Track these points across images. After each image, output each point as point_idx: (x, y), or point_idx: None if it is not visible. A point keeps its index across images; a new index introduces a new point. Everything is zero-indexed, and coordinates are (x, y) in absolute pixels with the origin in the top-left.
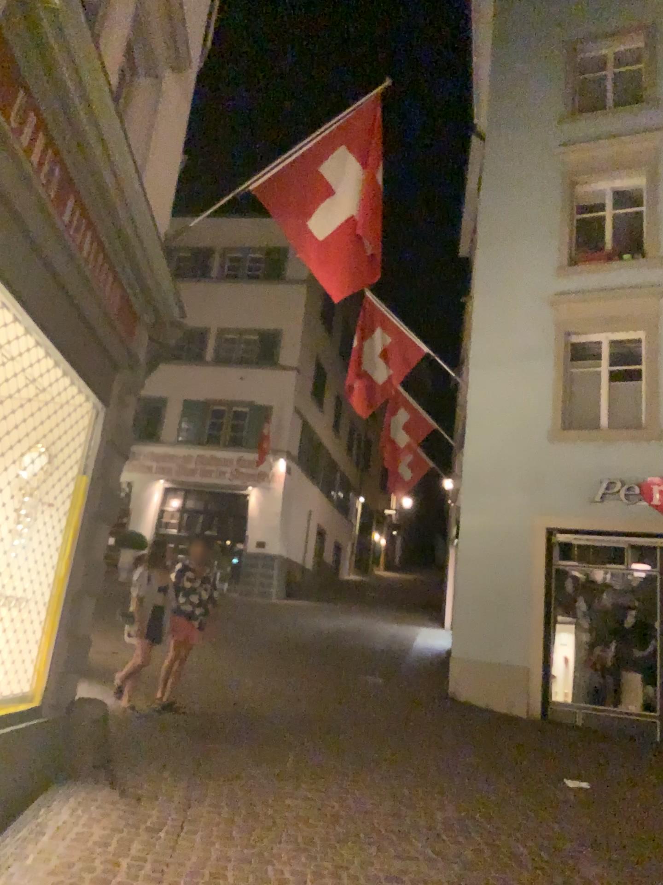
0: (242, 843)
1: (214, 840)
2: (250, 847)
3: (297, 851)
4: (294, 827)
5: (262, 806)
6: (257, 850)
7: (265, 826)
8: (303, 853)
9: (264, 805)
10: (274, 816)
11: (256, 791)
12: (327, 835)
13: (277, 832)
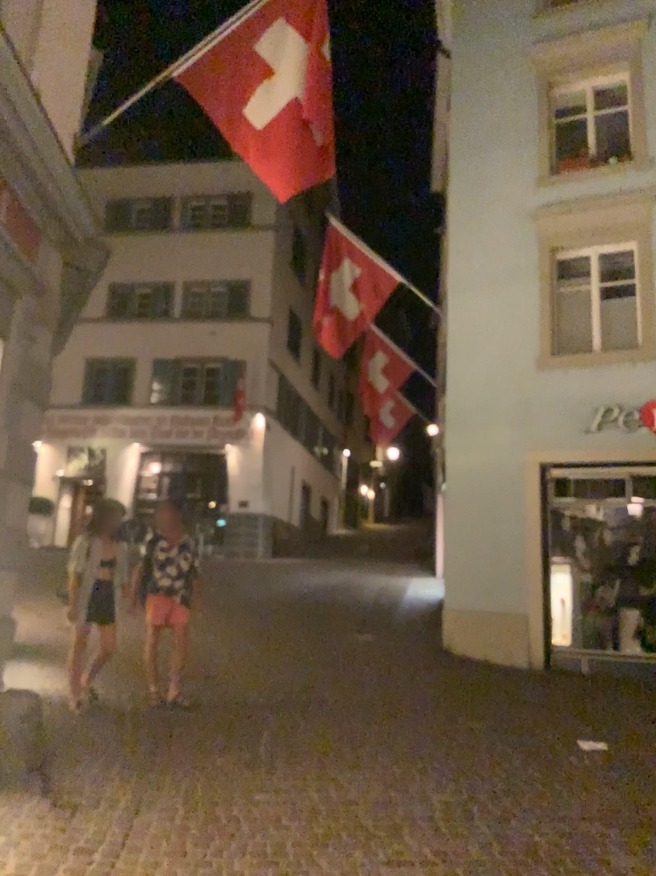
0: (194, 860)
1: (160, 859)
2: (205, 864)
3: (262, 866)
4: (261, 832)
5: (223, 807)
6: (212, 869)
7: (225, 833)
8: (270, 866)
9: (225, 806)
10: (237, 819)
11: (218, 787)
12: (302, 838)
13: (240, 841)
